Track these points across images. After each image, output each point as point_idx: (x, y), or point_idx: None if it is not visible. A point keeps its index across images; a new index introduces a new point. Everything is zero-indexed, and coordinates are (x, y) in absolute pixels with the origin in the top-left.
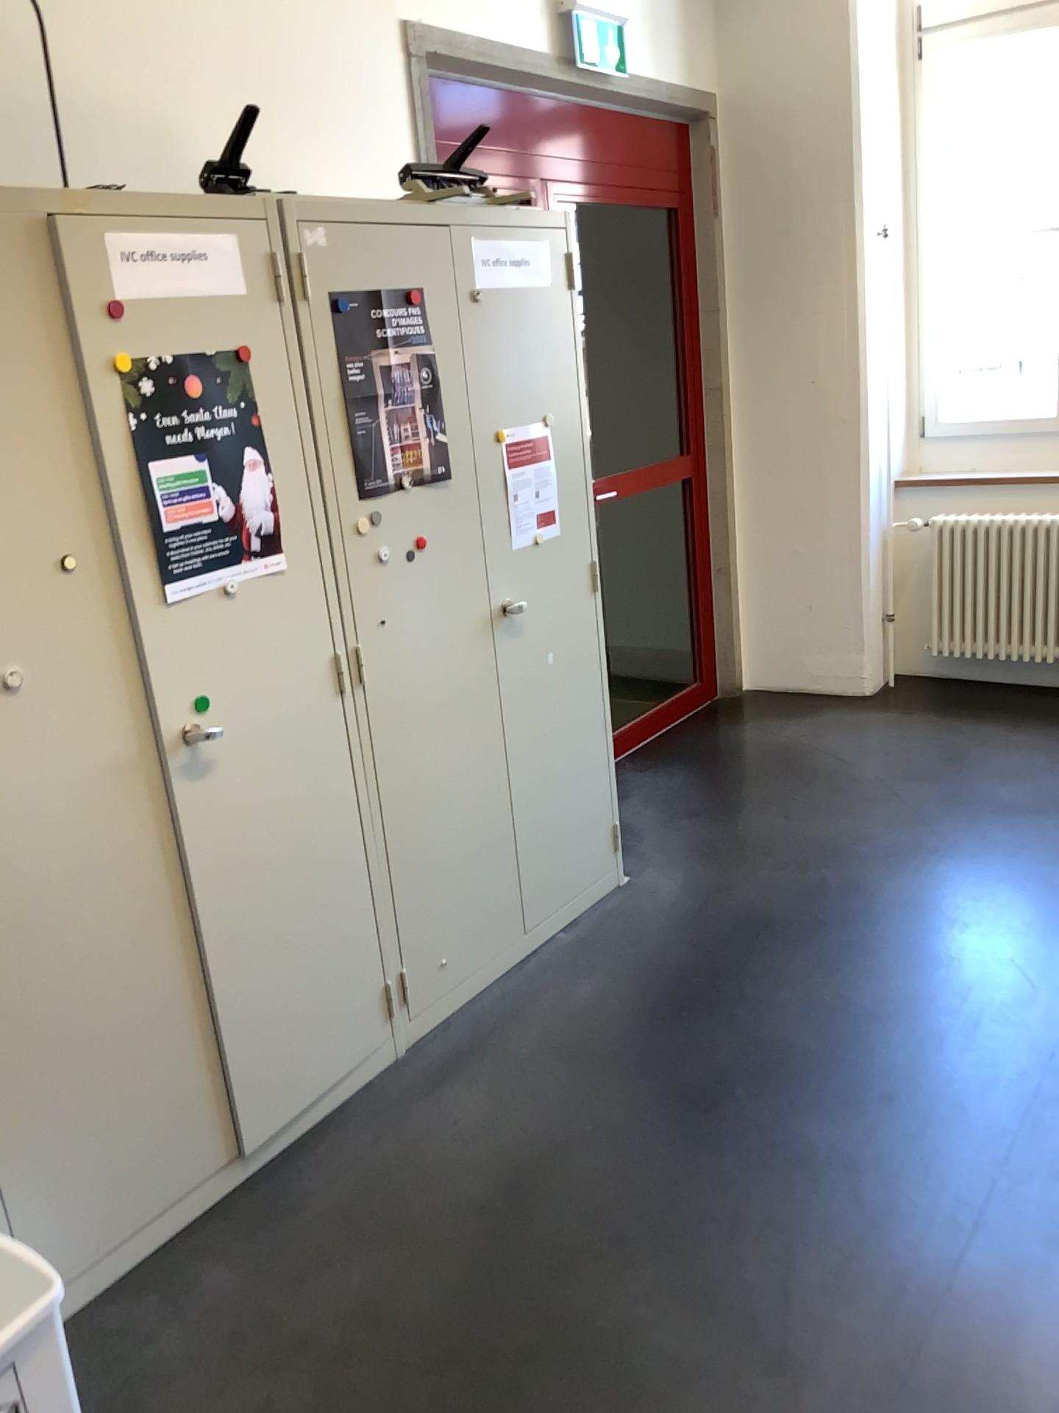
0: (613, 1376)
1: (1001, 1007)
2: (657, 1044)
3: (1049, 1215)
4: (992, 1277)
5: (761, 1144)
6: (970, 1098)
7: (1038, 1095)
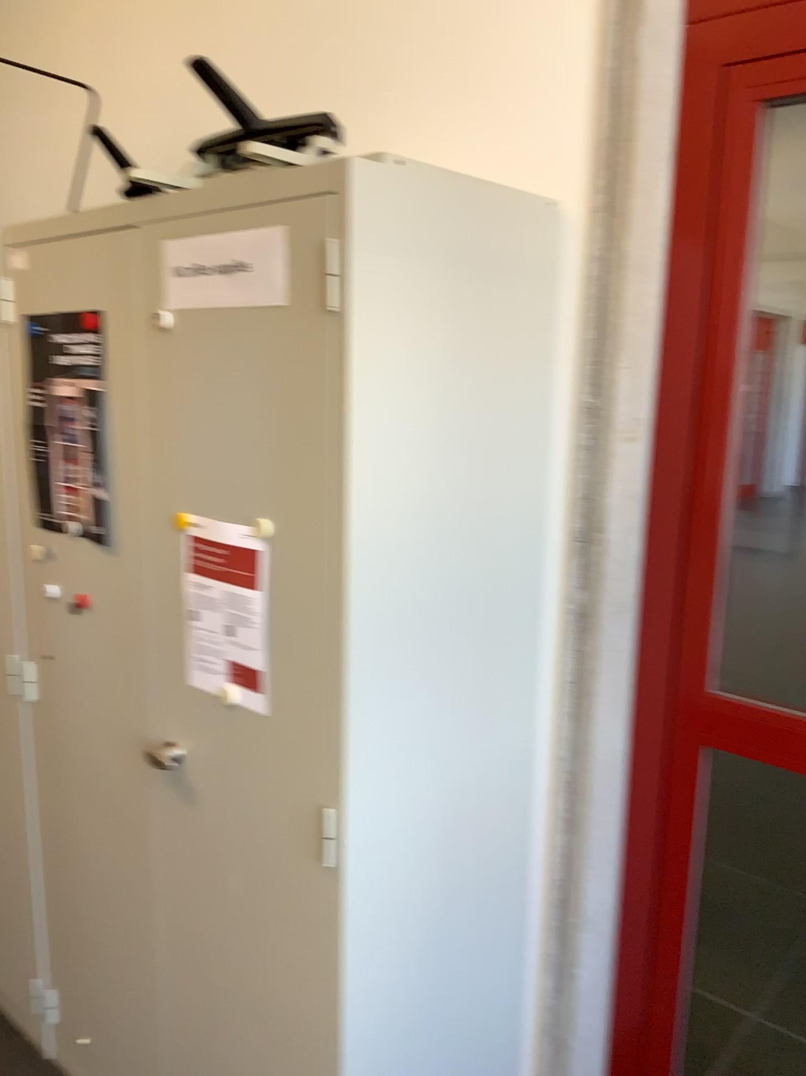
0: None
1: None
2: None
3: None
4: None
5: None
6: None
7: None
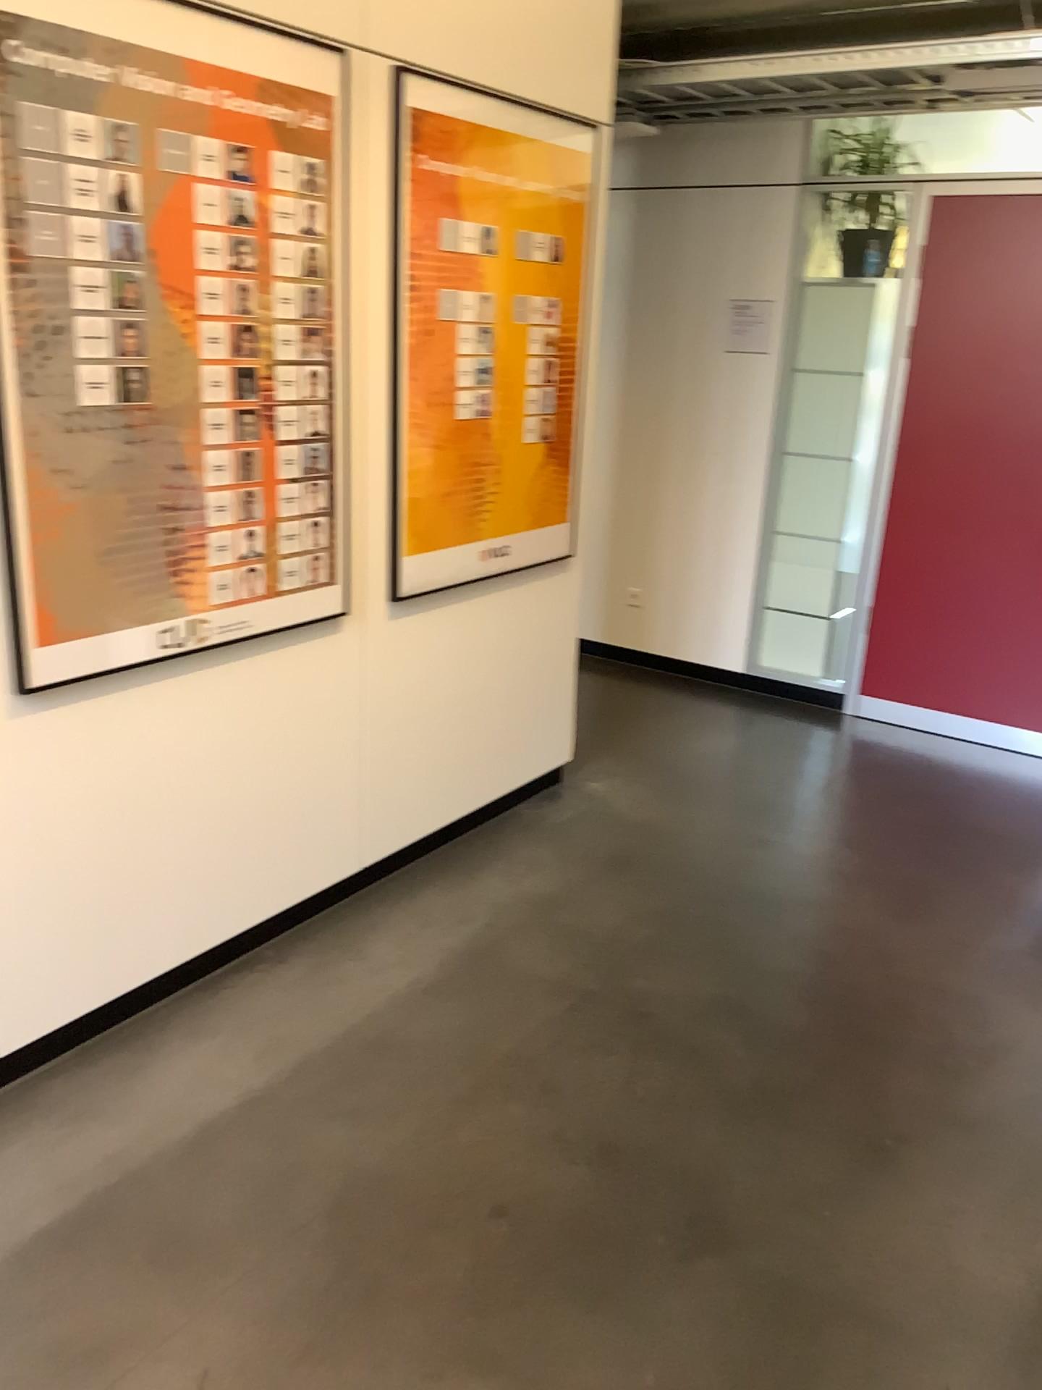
0: (759, 1025)
1: (288, 1343)
2: (778, 1333)
3: (420, 1082)
4: (490, 1049)
5: (649, 1168)
6: (419, 1195)
7: (347, 1193)
